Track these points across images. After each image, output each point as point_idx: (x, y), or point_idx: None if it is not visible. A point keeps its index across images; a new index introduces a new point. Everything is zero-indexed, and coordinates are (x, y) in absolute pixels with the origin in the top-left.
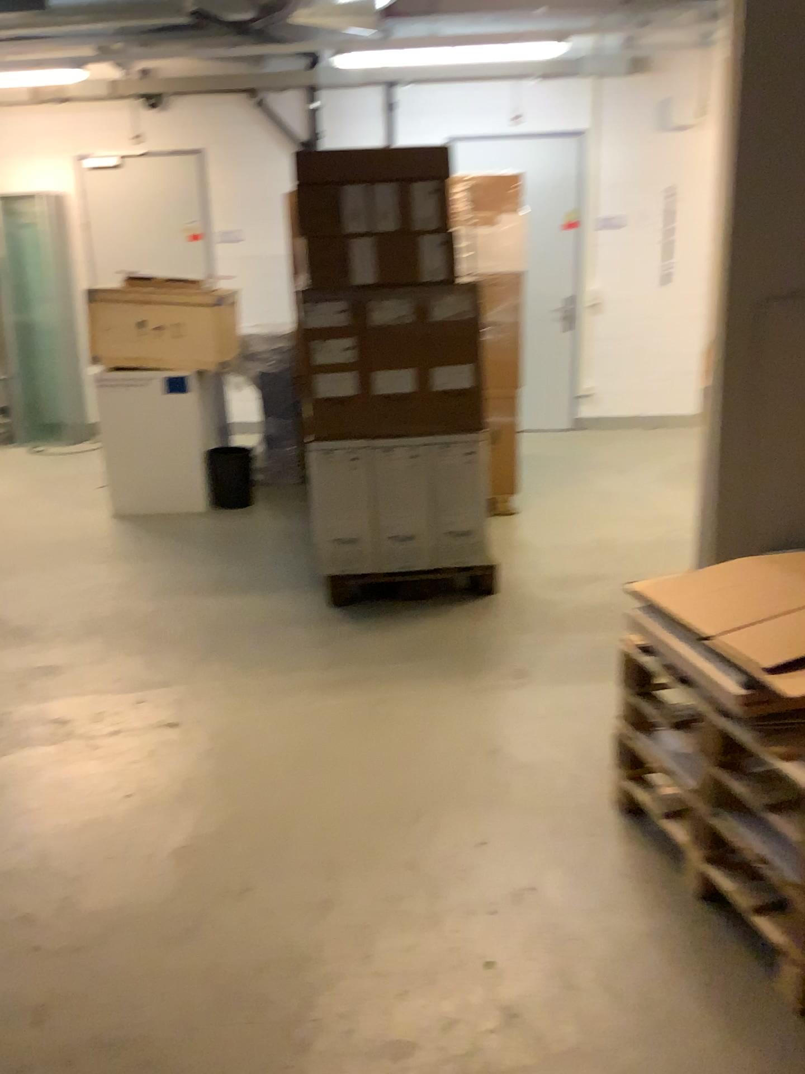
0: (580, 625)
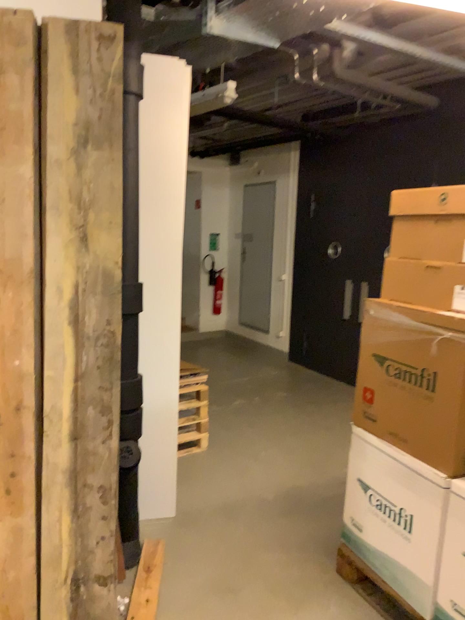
0: (251, 535)
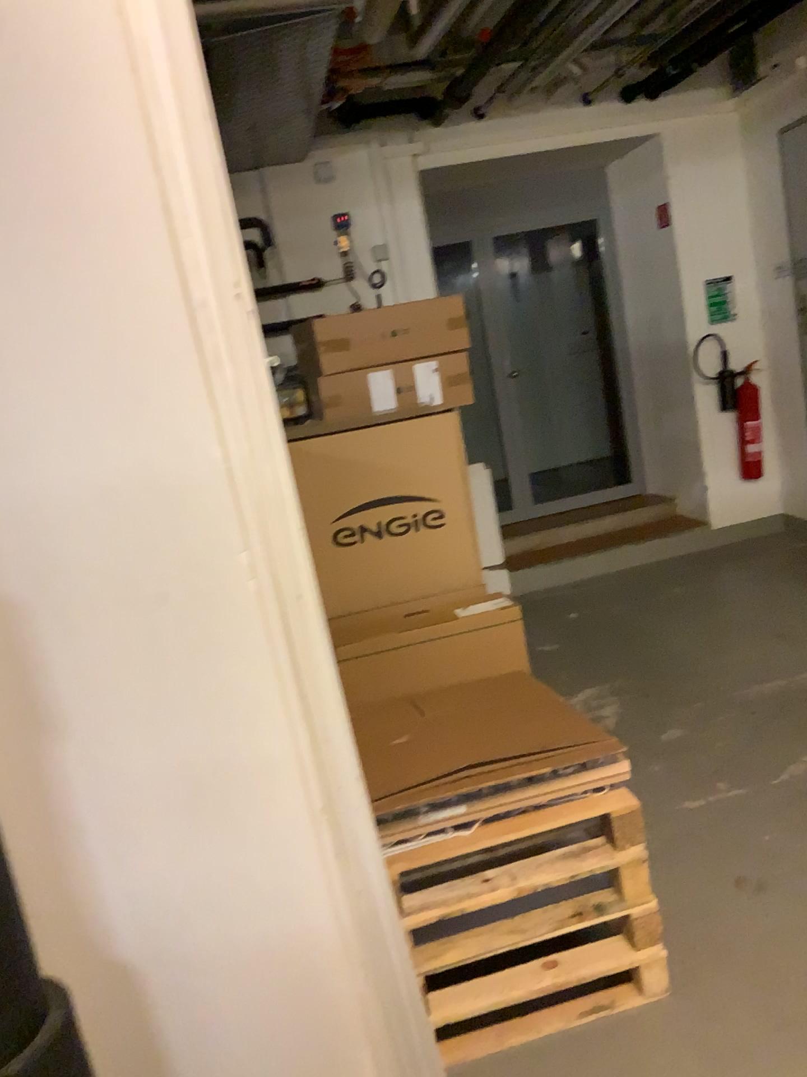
0: None
